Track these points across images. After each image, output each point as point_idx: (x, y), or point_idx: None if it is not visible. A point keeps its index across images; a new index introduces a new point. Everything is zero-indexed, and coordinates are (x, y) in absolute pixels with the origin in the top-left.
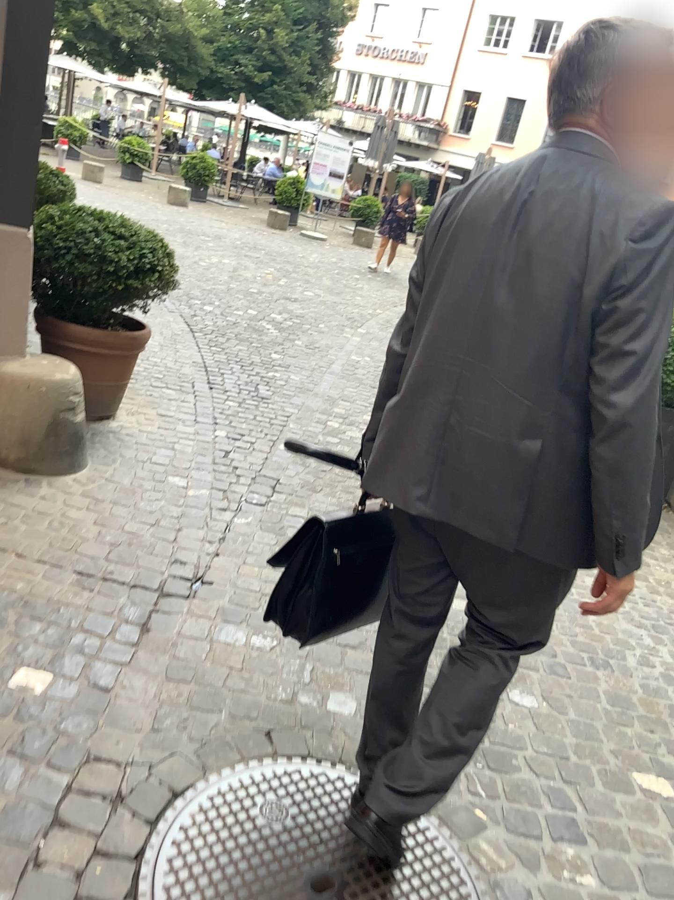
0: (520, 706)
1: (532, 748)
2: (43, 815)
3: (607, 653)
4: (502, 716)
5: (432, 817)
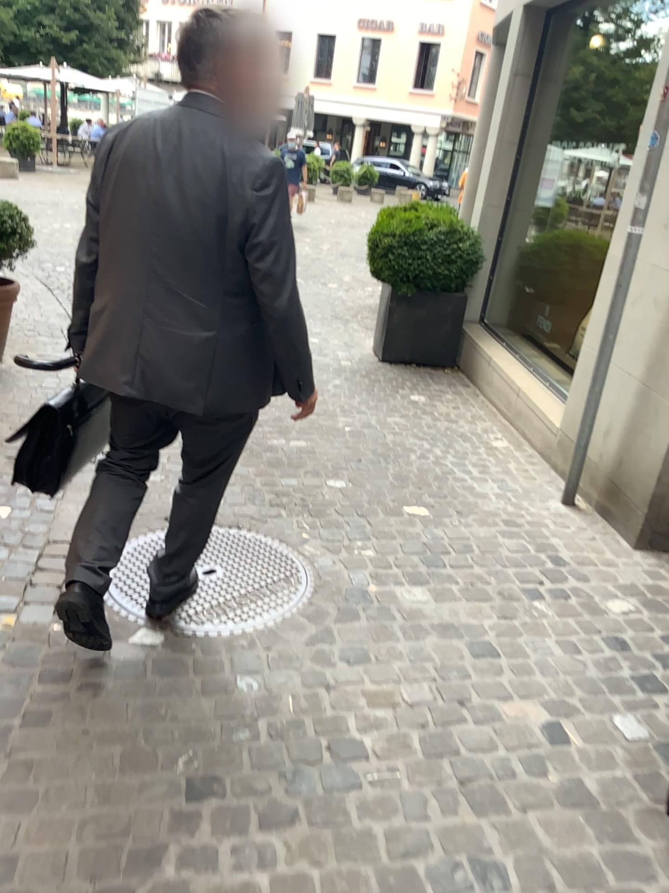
0: (333, 486)
1: (339, 503)
2: (28, 562)
3: (397, 453)
4: (320, 491)
5: (274, 538)
